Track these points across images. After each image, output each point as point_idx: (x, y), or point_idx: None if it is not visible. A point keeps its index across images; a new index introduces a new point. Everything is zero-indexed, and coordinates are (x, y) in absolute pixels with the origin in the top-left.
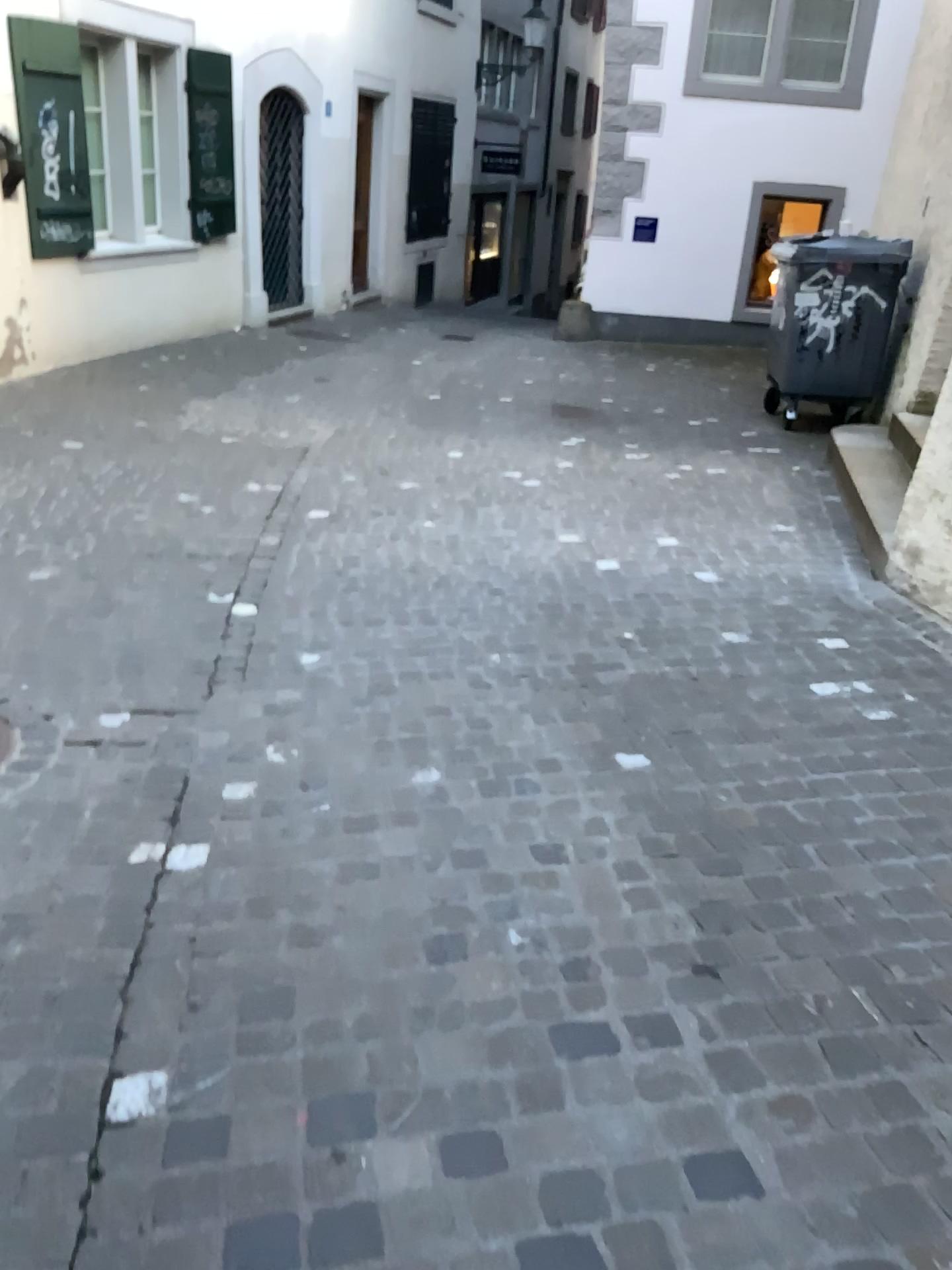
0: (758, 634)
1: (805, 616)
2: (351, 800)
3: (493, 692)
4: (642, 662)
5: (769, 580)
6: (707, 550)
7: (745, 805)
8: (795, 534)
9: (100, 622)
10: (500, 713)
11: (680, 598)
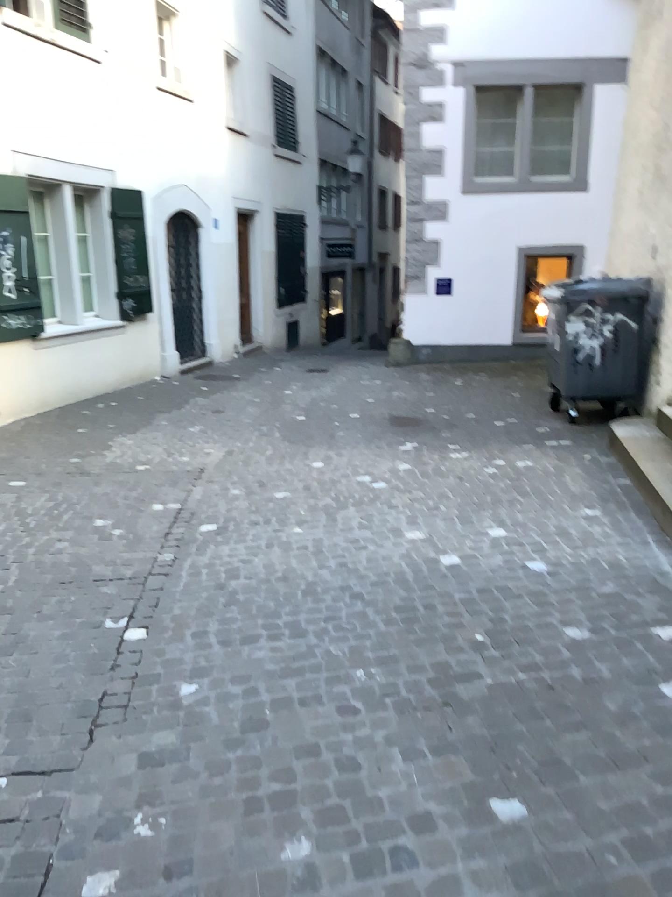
0: (597, 627)
1: (634, 604)
2: (216, 891)
3: (360, 719)
4: (497, 671)
5: (593, 567)
6: (532, 539)
7: (639, 871)
8: (603, 518)
9: (3, 663)
10: (368, 747)
11: (519, 593)
